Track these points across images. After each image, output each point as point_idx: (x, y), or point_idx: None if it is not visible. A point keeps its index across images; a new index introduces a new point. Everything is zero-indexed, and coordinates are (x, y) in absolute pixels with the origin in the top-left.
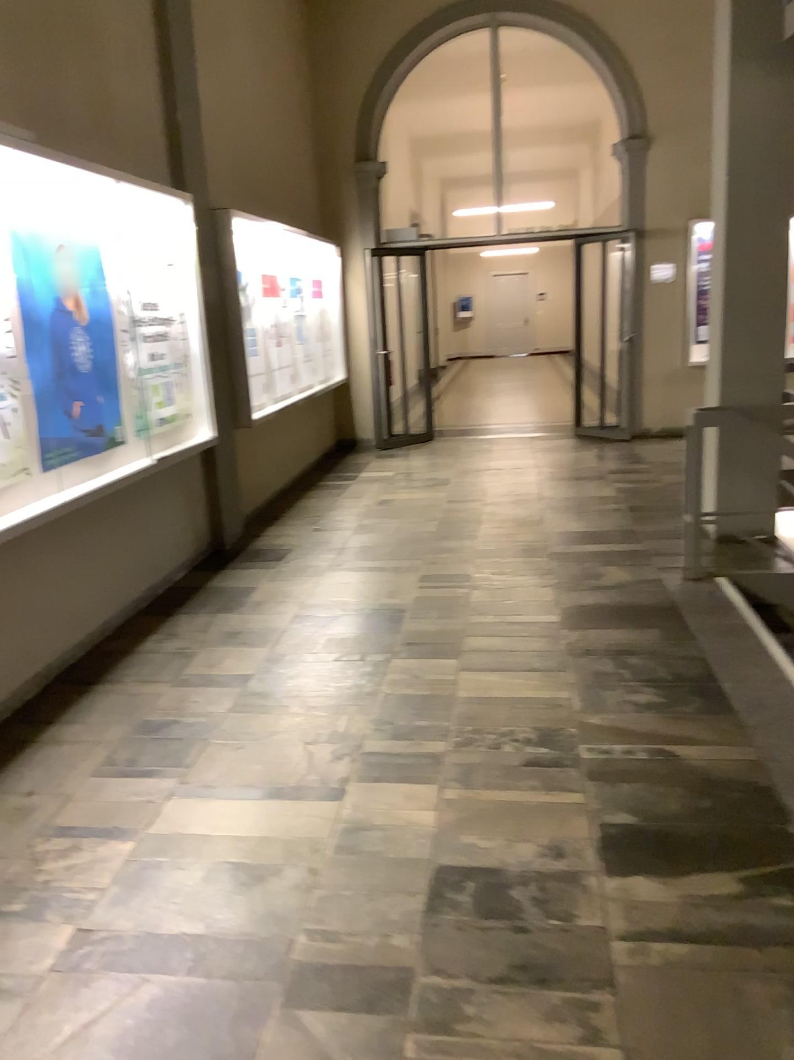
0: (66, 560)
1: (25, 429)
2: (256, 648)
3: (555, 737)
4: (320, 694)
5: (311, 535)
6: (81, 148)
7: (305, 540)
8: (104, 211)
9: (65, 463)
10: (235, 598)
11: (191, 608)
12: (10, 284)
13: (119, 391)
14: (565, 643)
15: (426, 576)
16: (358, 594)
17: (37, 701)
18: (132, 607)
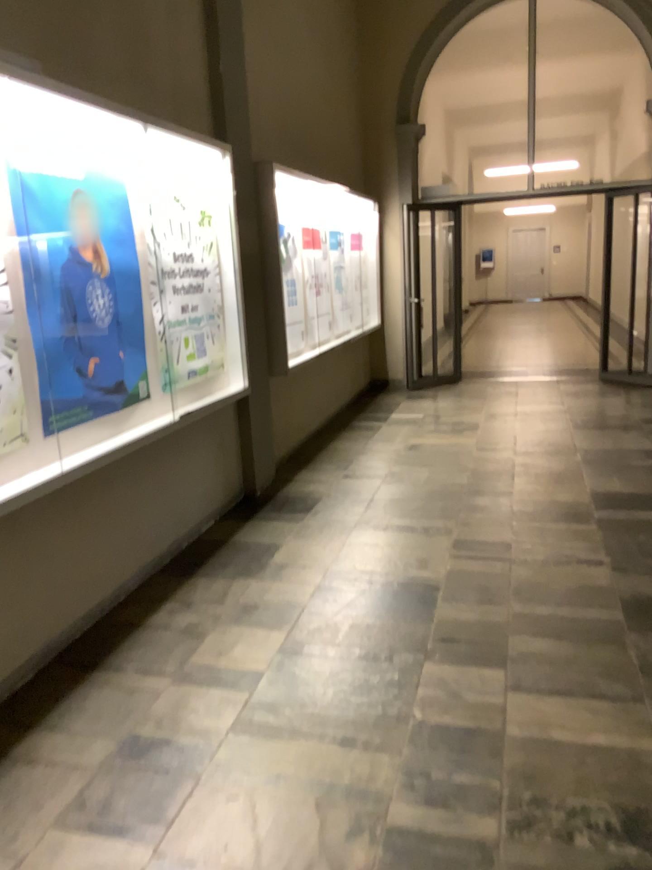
0: (73, 527)
1: (24, 389)
2: (272, 632)
3: (648, 829)
4: (339, 713)
5: (342, 484)
6: (108, 89)
7: (335, 490)
8: (131, 155)
9: (74, 423)
10: (258, 558)
11: (211, 570)
12: (10, 229)
13: (144, 344)
14: (634, 654)
15: (460, 544)
16: (386, 563)
17: (25, 693)
18: (152, 566)
